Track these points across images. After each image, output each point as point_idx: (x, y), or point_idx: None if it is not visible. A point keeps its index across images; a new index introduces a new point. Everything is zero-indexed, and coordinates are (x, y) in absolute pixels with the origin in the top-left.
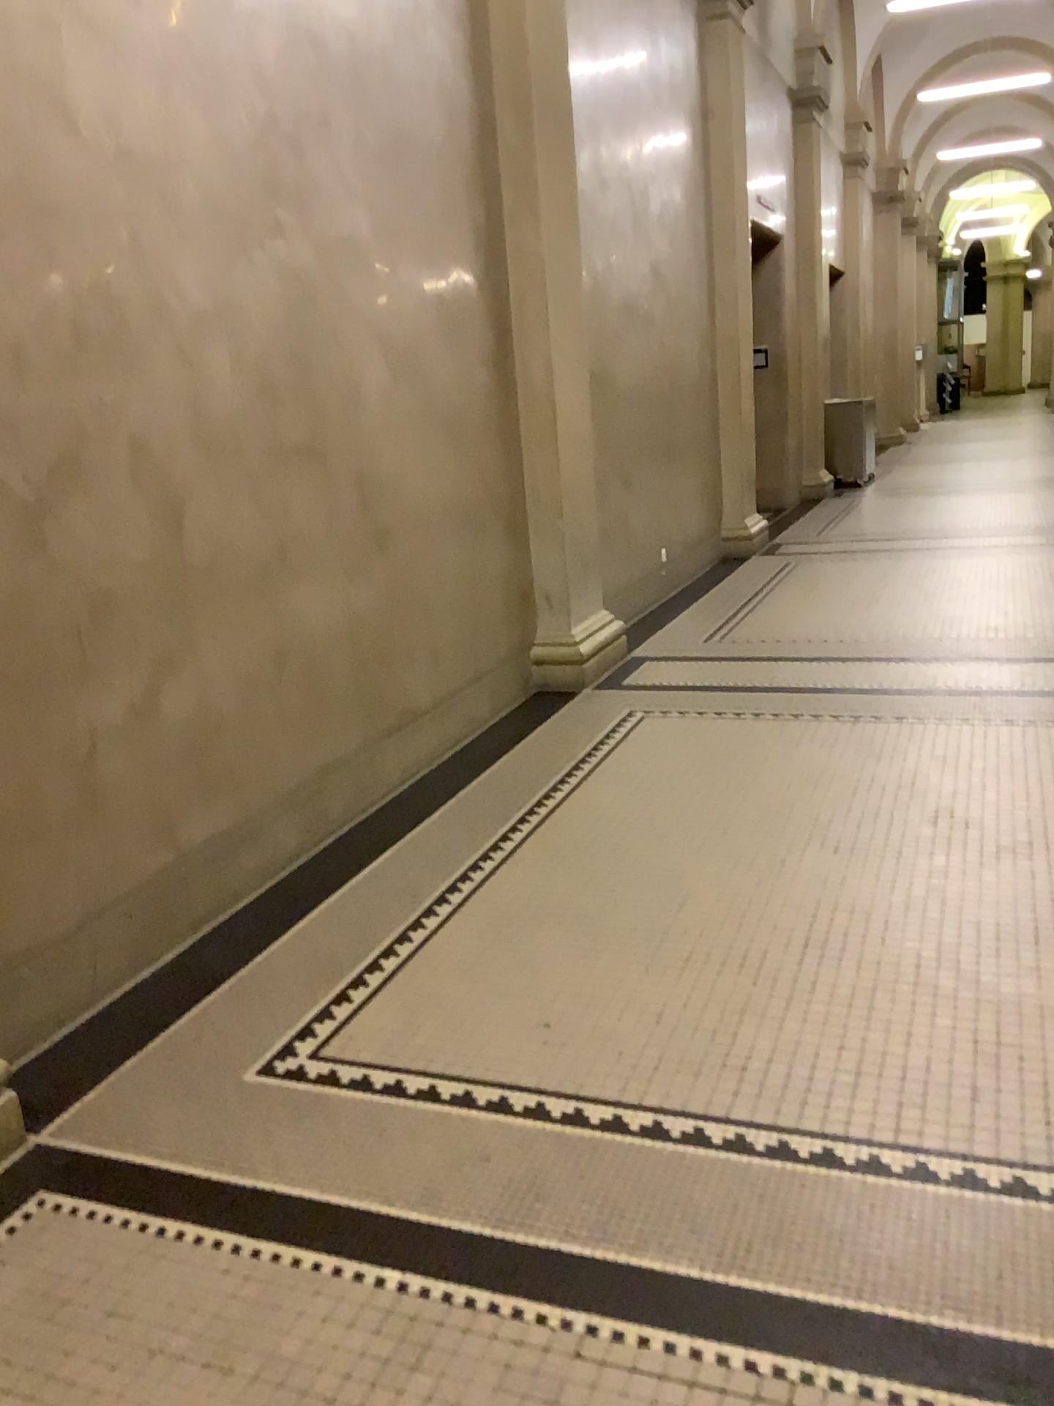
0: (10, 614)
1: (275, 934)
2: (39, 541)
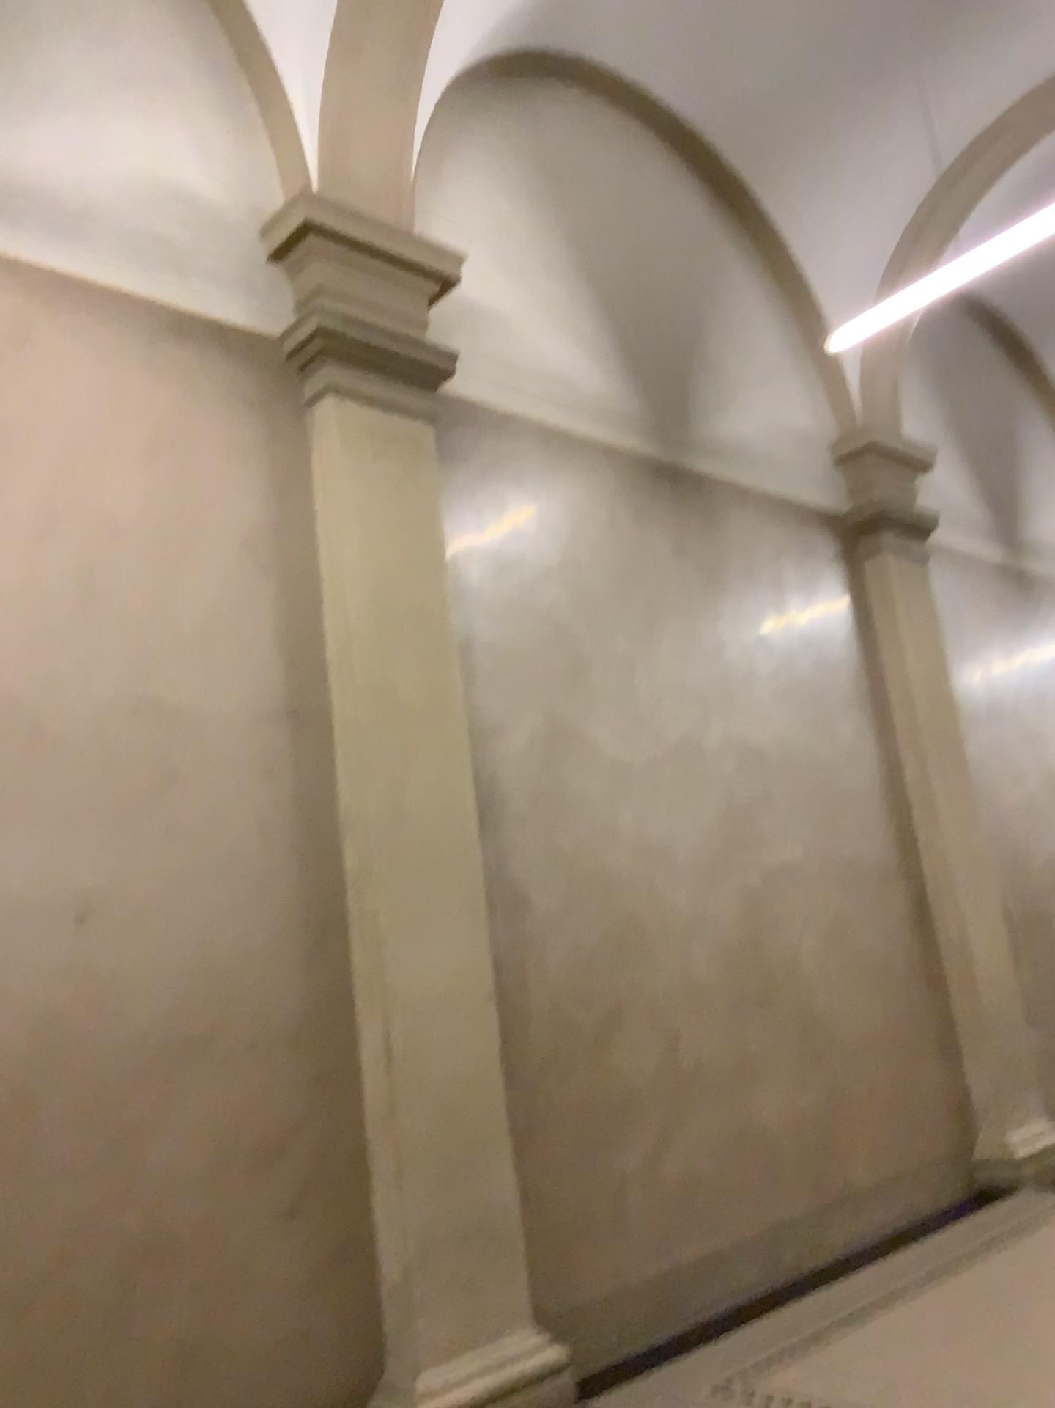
0: (584, 1096)
1: (737, 1329)
2: (599, 1056)
